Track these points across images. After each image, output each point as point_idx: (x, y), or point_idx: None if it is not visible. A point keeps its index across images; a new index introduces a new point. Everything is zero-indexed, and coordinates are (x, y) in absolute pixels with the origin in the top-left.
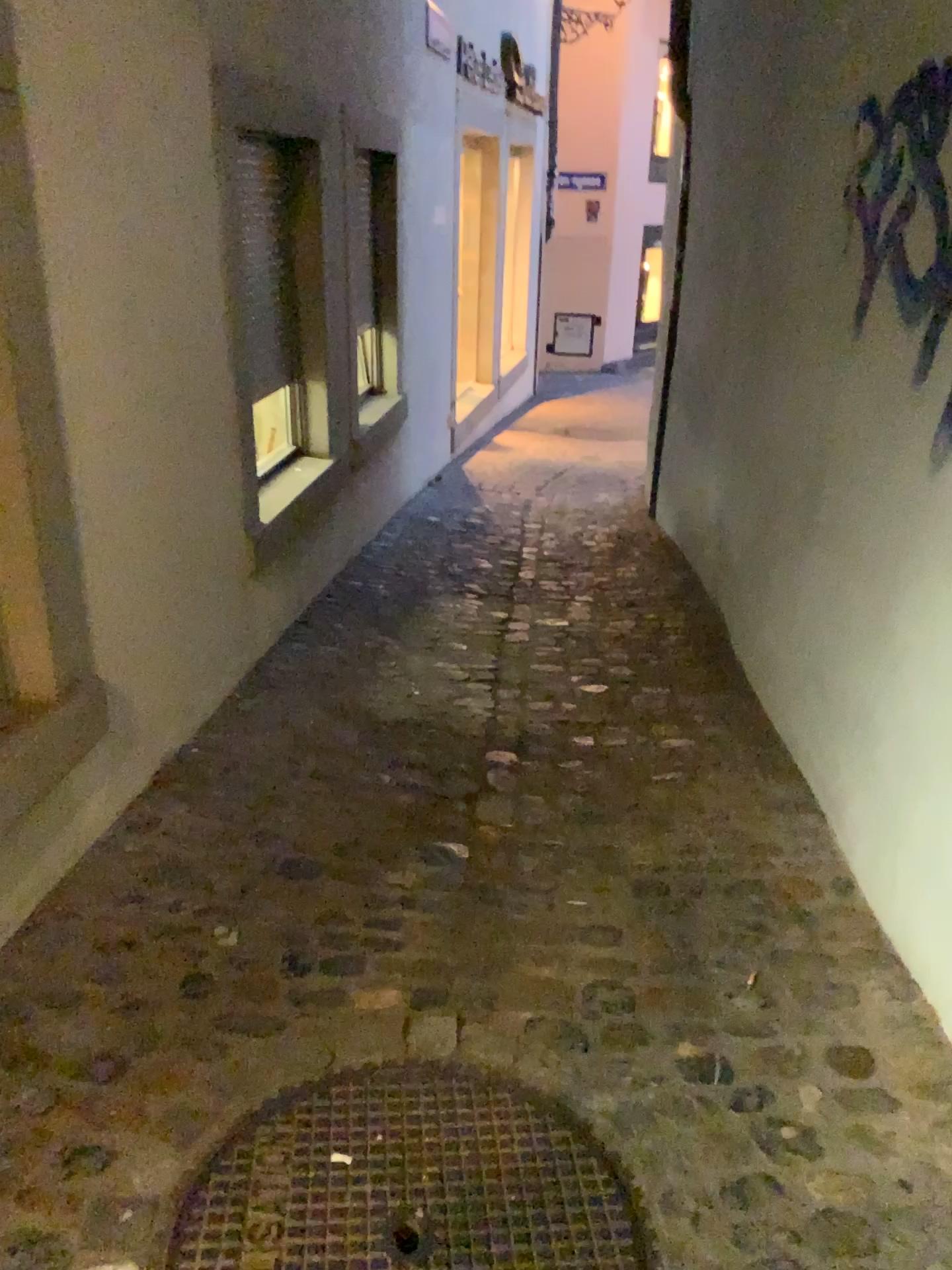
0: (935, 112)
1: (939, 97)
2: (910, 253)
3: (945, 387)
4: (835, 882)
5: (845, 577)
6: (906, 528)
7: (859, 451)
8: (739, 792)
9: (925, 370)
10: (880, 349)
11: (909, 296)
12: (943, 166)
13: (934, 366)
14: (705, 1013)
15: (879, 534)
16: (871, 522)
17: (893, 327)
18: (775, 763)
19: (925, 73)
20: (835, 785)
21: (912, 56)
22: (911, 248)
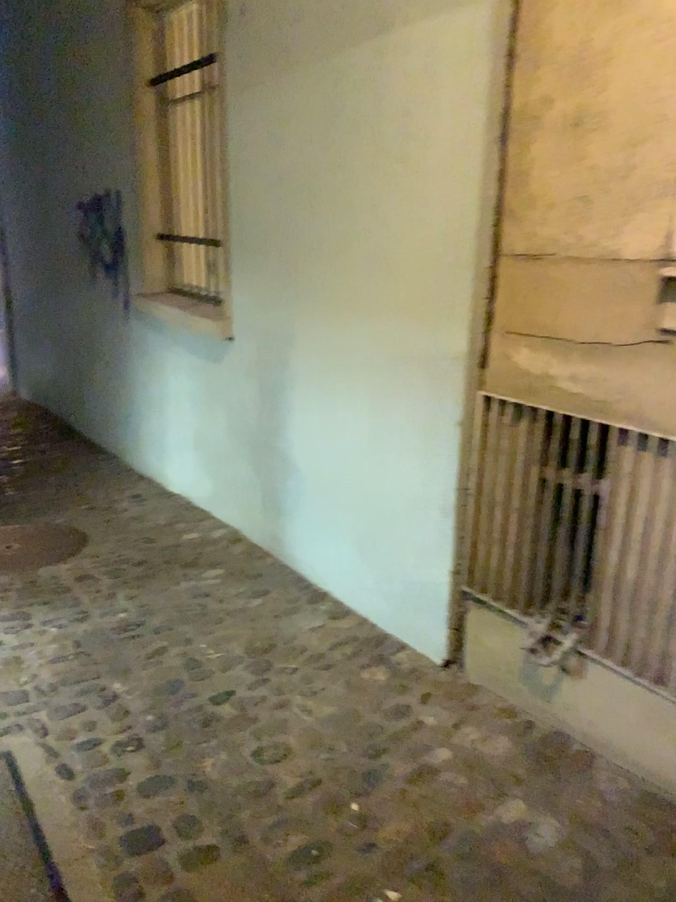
0: (102, 210)
1: (102, 206)
2: (105, 255)
3: (123, 296)
4: (126, 469)
5: (108, 370)
6: (122, 344)
7: (103, 325)
8: (87, 459)
9: (117, 292)
10: (103, 288)
11: (107, 269)
12: (108, 228)
13: (119, 290)
14: (88, 498)
15: (115, 350)
16: (112, 347)
17: (105, 280)
18: (99, 450)
19: (97, 197)
20: (121, 443)
21: (91, 191)
22: (105, 254)
